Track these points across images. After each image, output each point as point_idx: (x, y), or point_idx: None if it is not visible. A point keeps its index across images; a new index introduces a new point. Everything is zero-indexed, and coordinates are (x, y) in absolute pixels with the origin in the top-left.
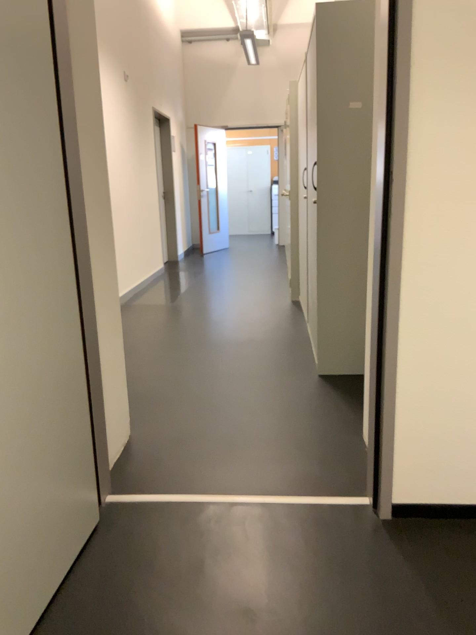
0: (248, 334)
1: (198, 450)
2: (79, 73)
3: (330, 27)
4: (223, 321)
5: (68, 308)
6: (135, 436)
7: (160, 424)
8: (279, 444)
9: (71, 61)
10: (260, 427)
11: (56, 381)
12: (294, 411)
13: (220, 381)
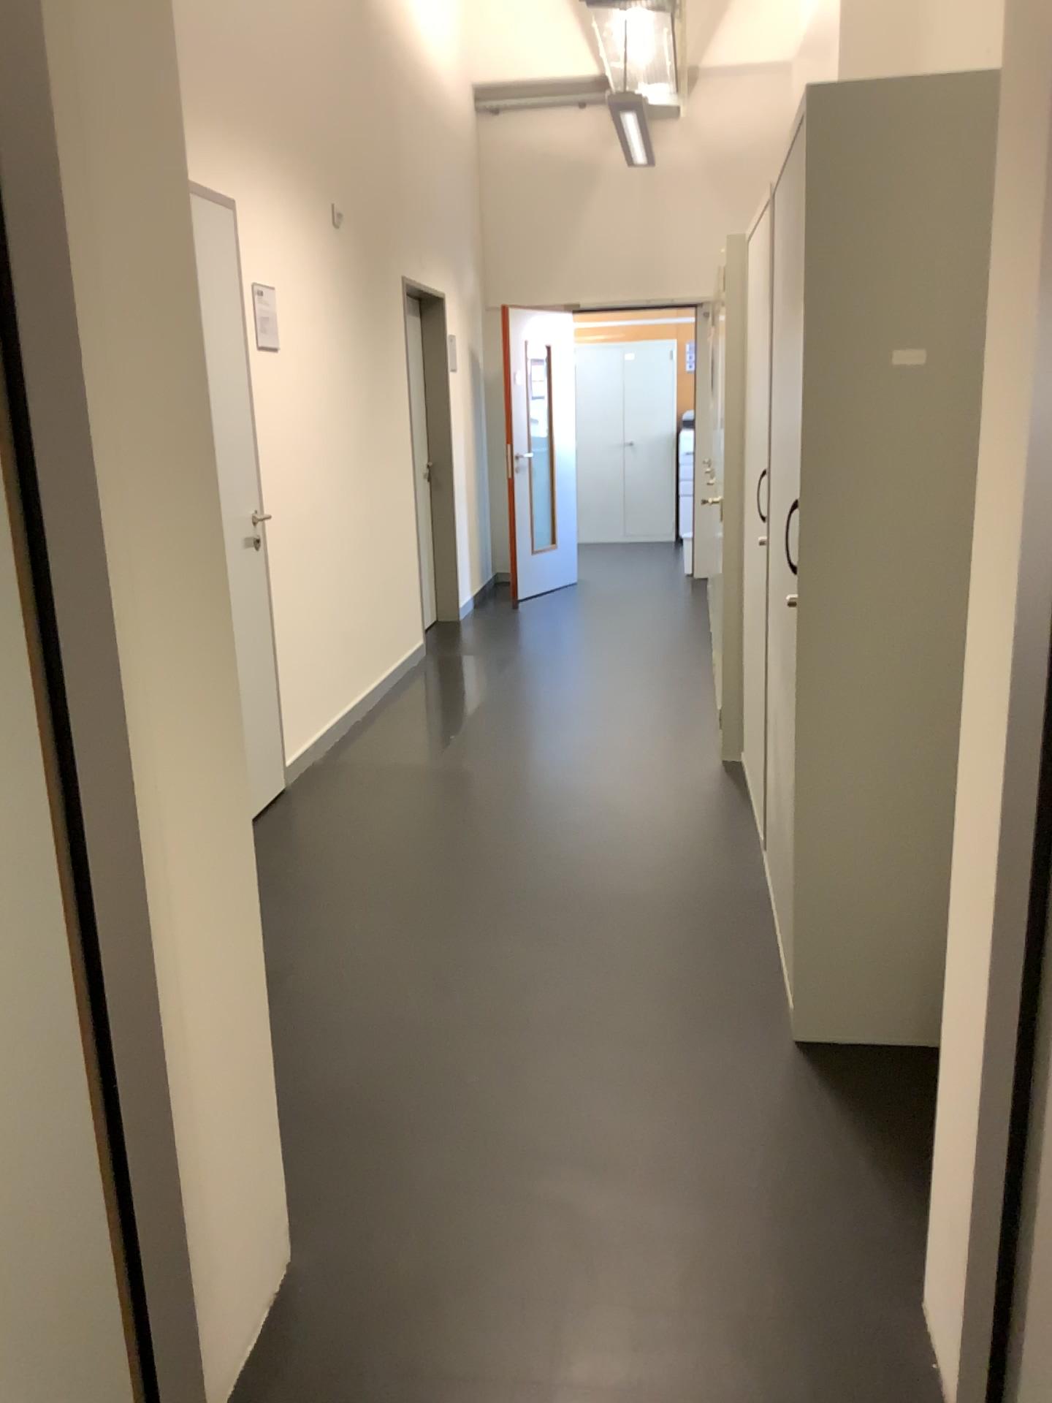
0: (614, 882)
1: (466, 1339)
2: (127, 364)
3: (843, 153)
4: (555, 831)
5: (56, 1125)
6: (304, 1266)
7: (373, 1221)
8: (689, 1329)
9: (97, 340)
10: (638, 1251)
11: (0, 1394)
12: (731, 1186)
13: (539, 1052)
